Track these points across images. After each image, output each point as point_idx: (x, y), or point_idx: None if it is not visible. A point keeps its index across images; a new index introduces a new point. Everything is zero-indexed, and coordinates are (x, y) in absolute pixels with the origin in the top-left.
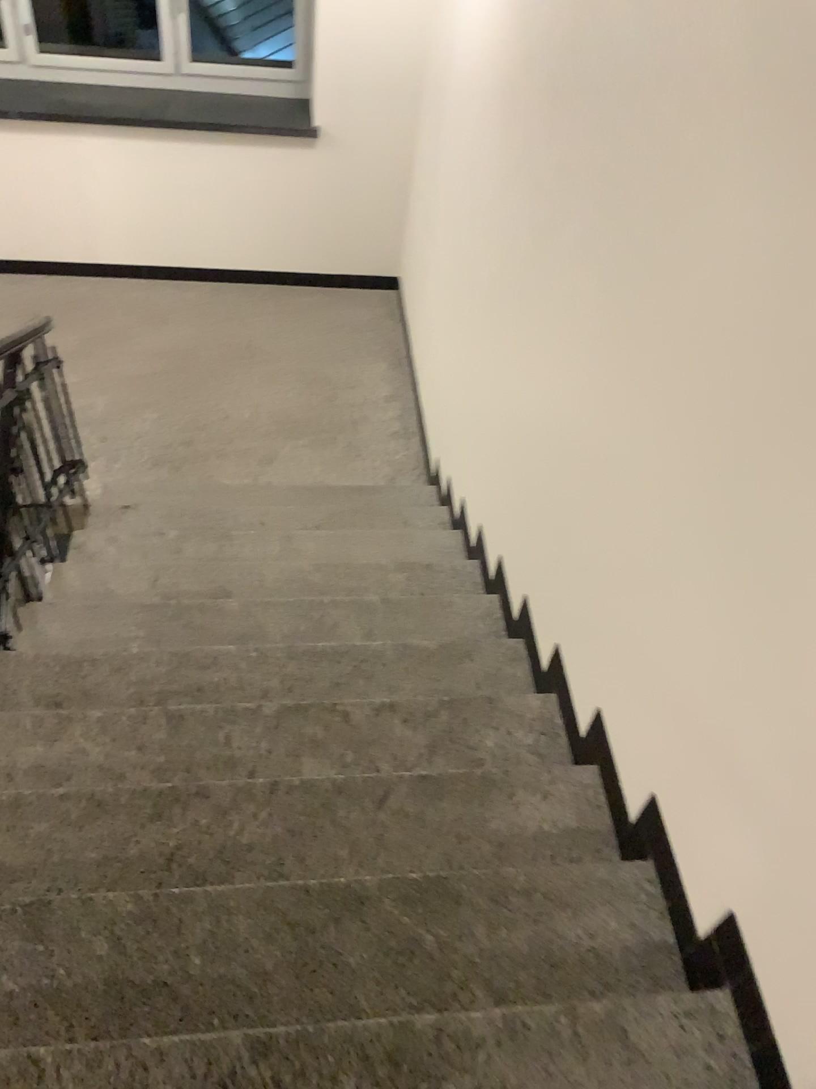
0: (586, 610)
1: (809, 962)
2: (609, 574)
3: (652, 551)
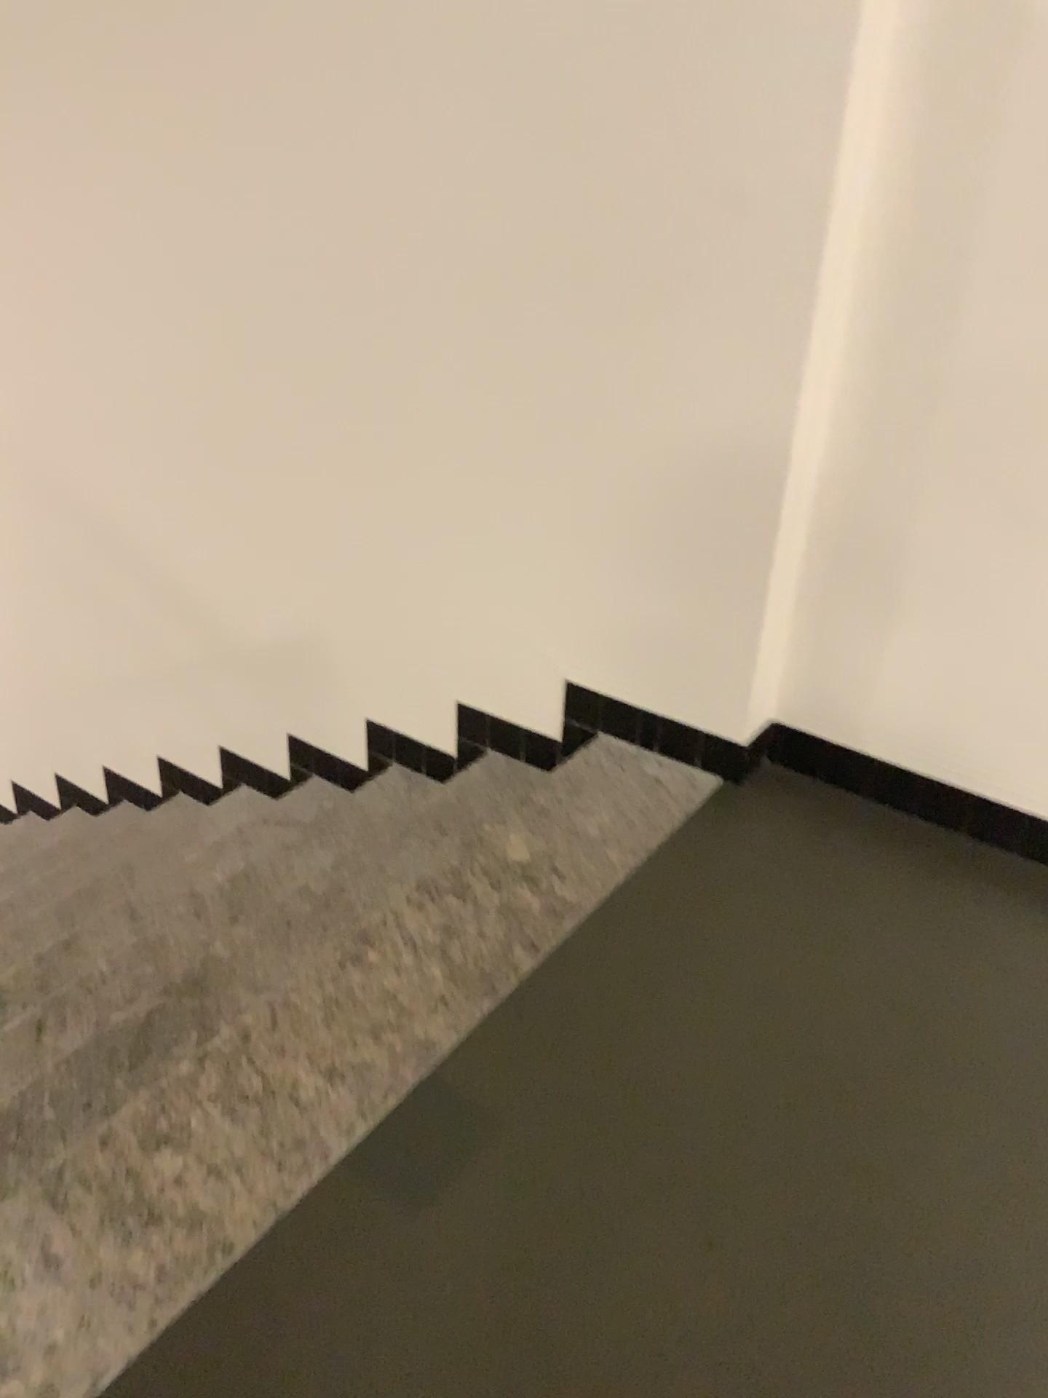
0: (7, 717)
1: (172, 709)
2: (3, 676)
3: (13, 633)
